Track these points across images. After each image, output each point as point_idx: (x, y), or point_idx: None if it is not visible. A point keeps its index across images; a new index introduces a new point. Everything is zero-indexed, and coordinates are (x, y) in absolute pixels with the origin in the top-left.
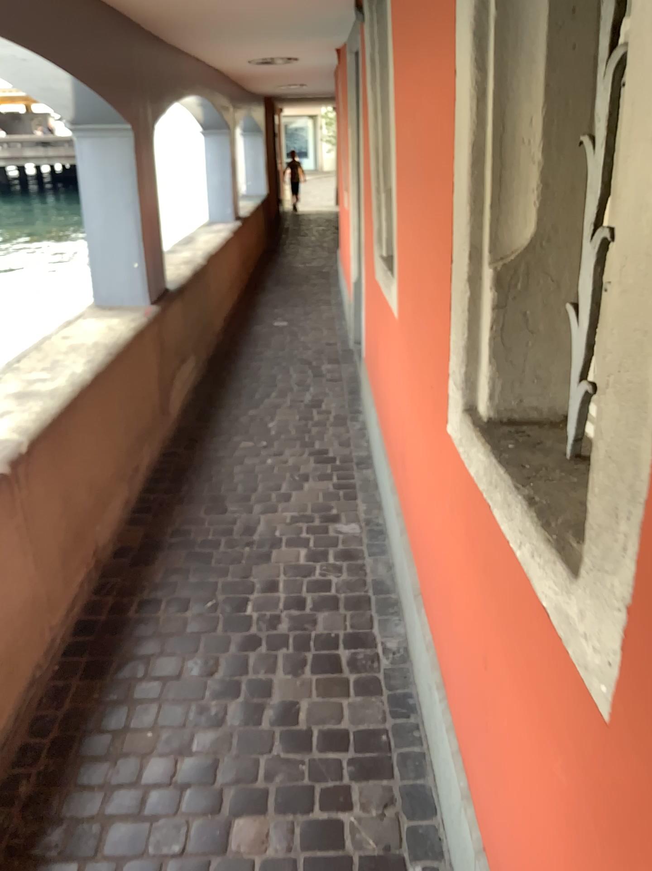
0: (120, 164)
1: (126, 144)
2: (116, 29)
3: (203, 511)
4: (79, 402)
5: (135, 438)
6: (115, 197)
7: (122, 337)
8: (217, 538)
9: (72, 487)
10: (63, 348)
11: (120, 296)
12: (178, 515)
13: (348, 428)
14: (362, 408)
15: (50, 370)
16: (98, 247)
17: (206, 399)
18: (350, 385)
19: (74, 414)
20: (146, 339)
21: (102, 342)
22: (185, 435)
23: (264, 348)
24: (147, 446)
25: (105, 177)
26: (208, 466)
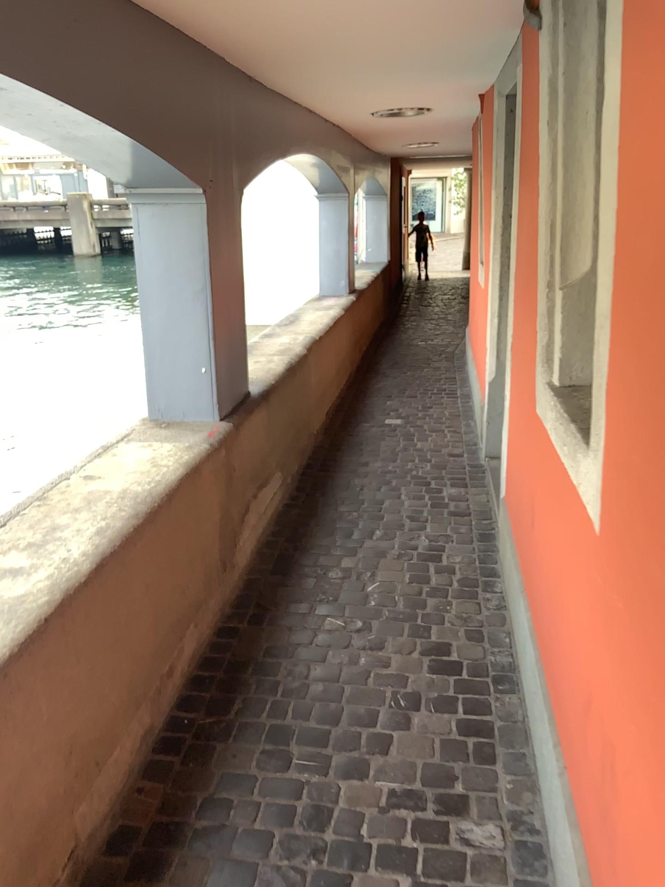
0: (185, 238)
1: (192, 212)
2: (182, 60)
3: (256, 764)
4: (54, 624)
5: (171, 628)
6: (177, 281)
7: (161, 483)
8: (269, 831)
9: (22, 778)
10: (74, 499)
11: (180, 409)
12: (218, 766)
13: (481, 604)
14: (501, 572)
15: (34, 548)
16: (154, 345)
17: (290, 537)
18: (482, 526)
19: (42, 647)
20: (200, 479)
21: (130, 492)
22: (254, 601)
23: (372, 458)
24: (196, 627)
25: (165, 256)
26: (276, 665)
